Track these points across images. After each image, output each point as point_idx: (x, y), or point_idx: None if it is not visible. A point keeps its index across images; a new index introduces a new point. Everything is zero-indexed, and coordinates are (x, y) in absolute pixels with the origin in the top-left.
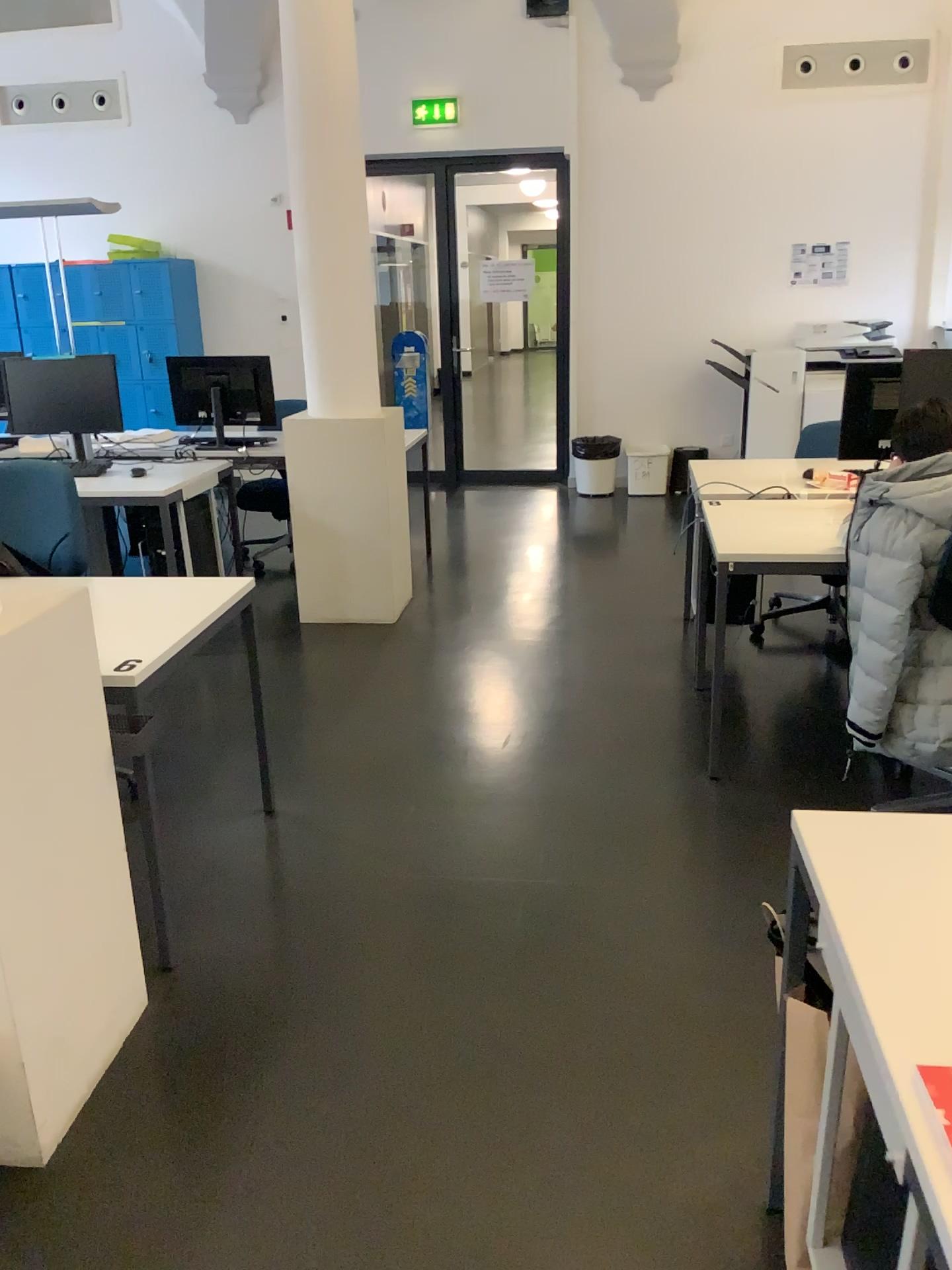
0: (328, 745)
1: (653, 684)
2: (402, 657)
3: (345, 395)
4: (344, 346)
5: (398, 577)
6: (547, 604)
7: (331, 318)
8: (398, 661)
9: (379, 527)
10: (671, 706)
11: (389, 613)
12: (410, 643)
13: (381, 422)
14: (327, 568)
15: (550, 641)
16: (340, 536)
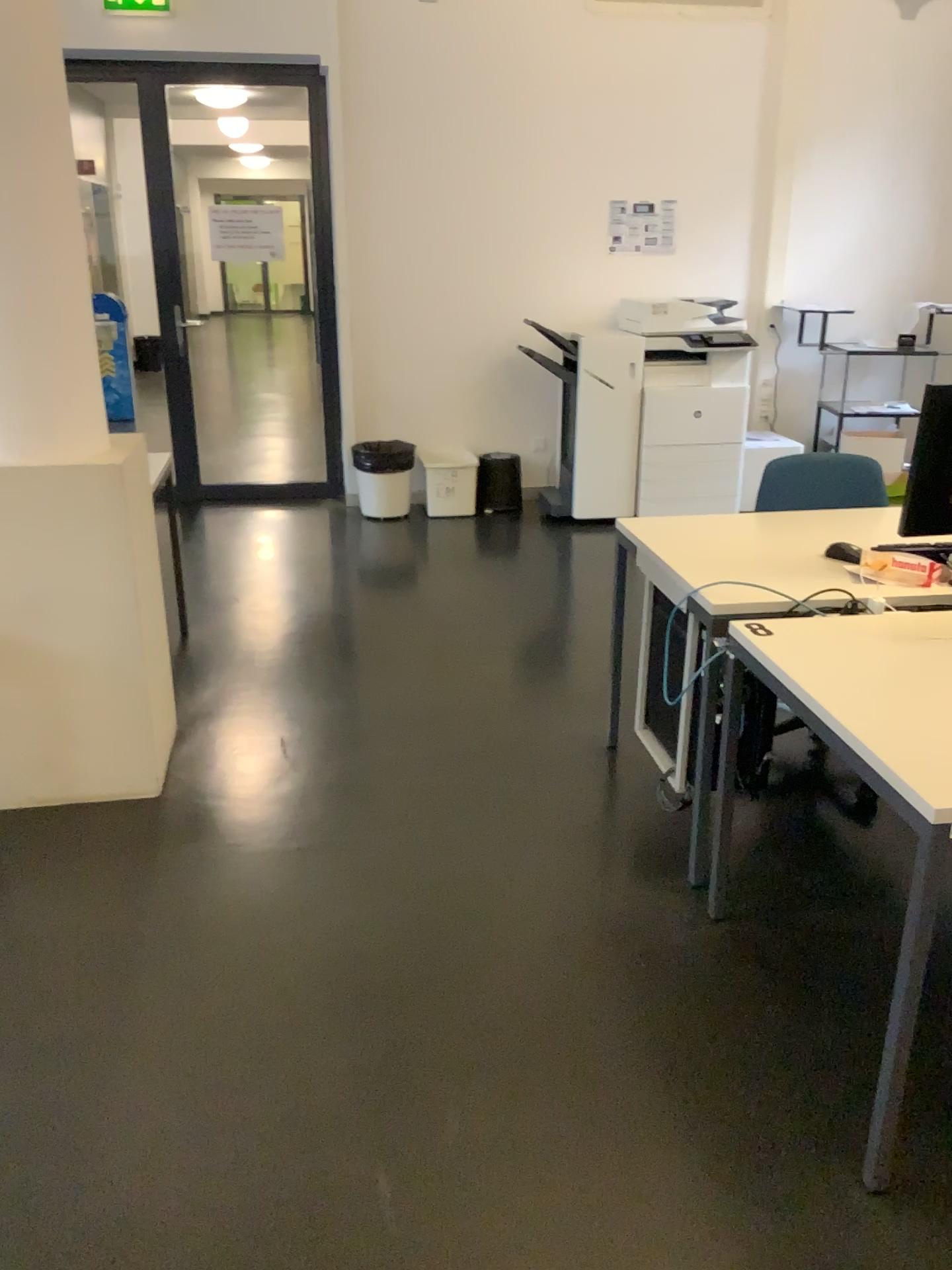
0: (84, 1211)
1: (632, 913)
2: (188, 890)
3: (46, 425)
4: (39, 341)
5: (158, 722)
6: (396, 737)
7: (10, 289)
8: (185, 903)
9: (123, 647)
10: (684, 966)
11: (147, 783)
12: (195, 849)
13: (115, 469)
14: (33, 722)
15: (430, 822)
16: (53, 667)
